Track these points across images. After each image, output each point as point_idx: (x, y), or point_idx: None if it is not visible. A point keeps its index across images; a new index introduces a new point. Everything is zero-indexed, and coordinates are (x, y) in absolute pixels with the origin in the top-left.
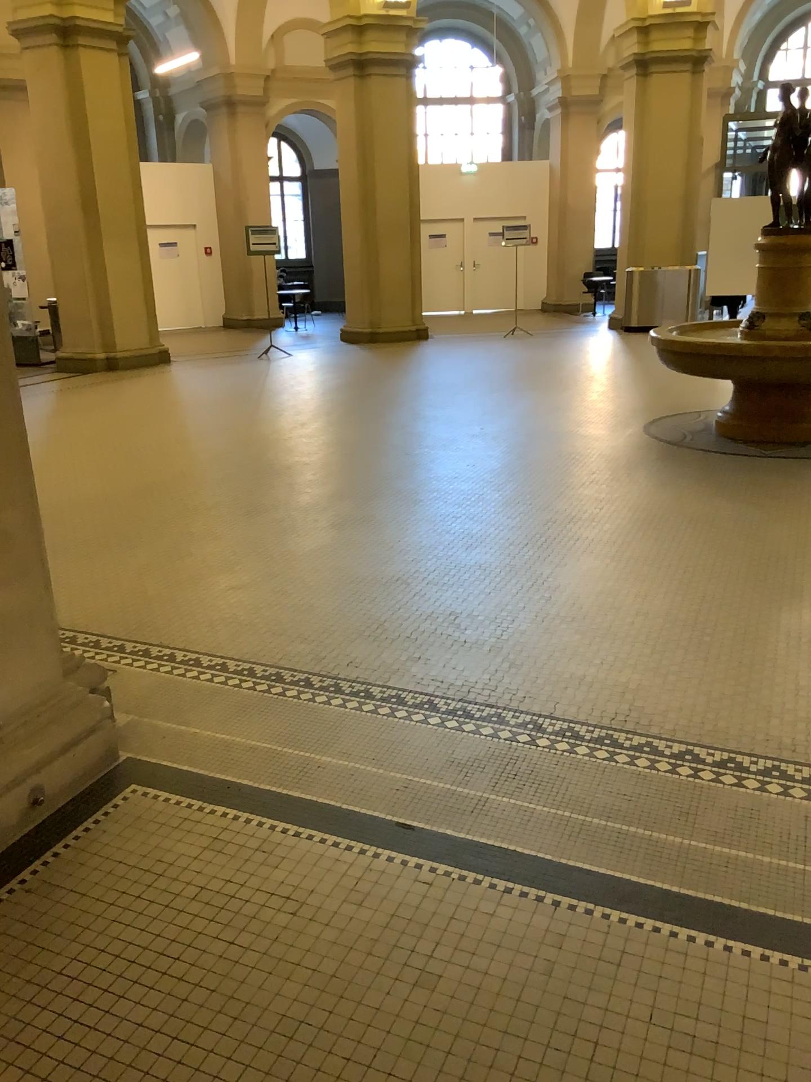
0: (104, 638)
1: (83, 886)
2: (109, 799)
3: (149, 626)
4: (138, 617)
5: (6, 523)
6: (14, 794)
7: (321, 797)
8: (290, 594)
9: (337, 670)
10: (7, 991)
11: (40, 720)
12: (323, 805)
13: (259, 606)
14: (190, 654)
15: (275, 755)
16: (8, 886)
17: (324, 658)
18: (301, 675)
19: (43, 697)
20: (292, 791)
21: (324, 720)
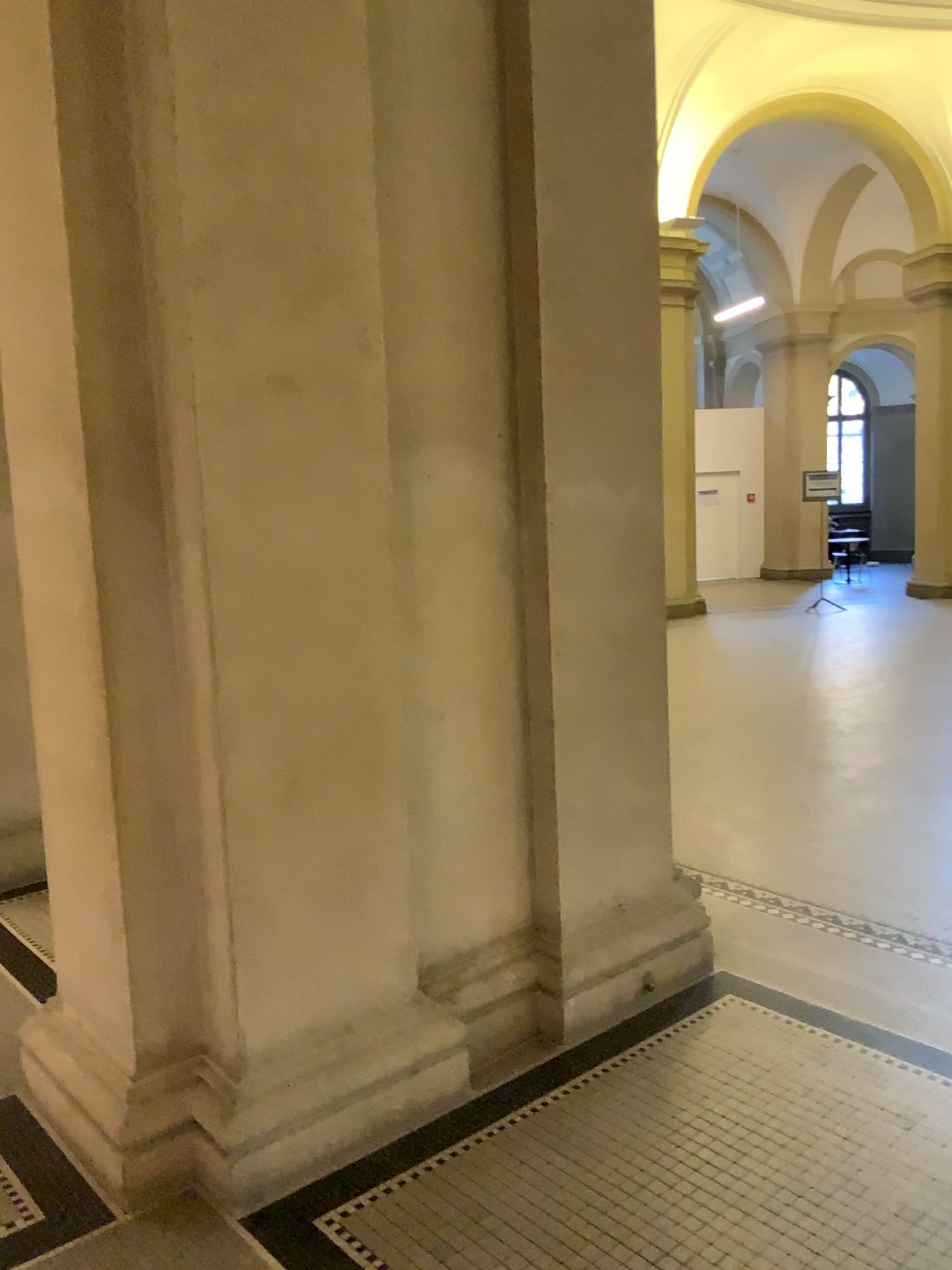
0: (681, 866)
1: (696, 1061)
2: (708, 999)
3: (724, 862)
4: (712, 852)
5: (647, 728)
6: (631, 971)
7: (926, 1039)
8: (871, 851)
9: (933, 930)
10: (642, 1123)
11: (653, 911)
12: (929, 1045)
13: (838, 858)
14: (769, 892)
15: (871, 993)
16: (629, 1047)
17: (917, 916)
18: (893, 927)
19: (656, 892)
20: (893, 1027)
21: (923, 972)
